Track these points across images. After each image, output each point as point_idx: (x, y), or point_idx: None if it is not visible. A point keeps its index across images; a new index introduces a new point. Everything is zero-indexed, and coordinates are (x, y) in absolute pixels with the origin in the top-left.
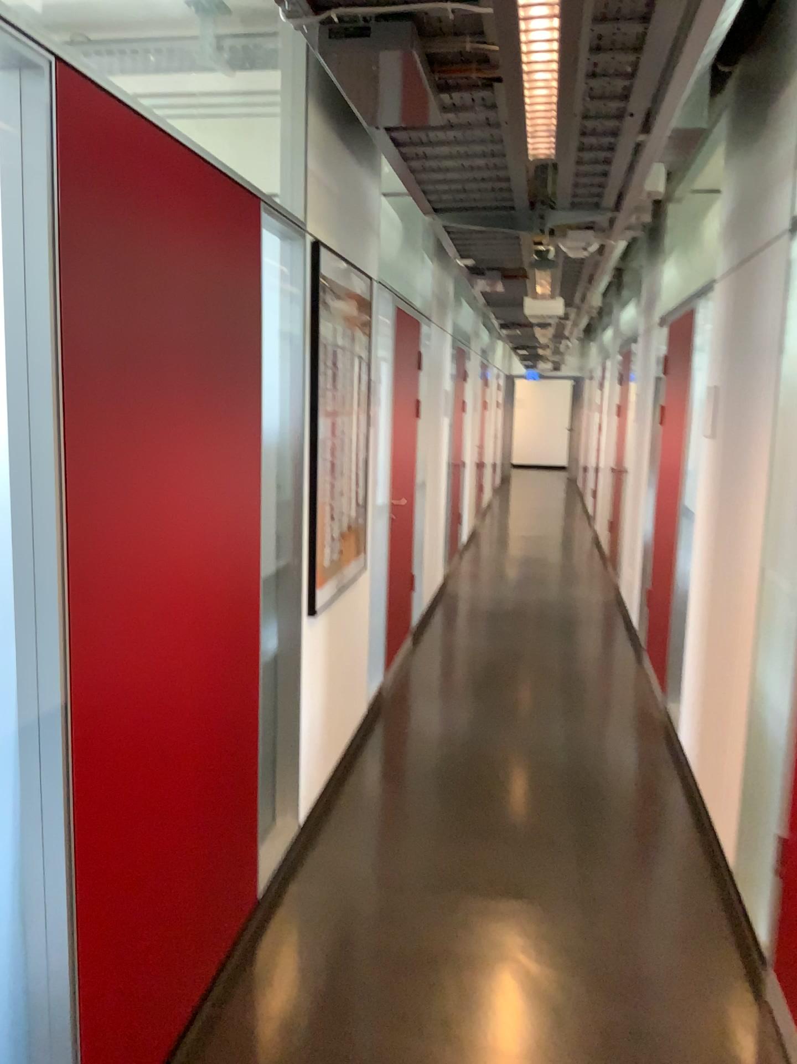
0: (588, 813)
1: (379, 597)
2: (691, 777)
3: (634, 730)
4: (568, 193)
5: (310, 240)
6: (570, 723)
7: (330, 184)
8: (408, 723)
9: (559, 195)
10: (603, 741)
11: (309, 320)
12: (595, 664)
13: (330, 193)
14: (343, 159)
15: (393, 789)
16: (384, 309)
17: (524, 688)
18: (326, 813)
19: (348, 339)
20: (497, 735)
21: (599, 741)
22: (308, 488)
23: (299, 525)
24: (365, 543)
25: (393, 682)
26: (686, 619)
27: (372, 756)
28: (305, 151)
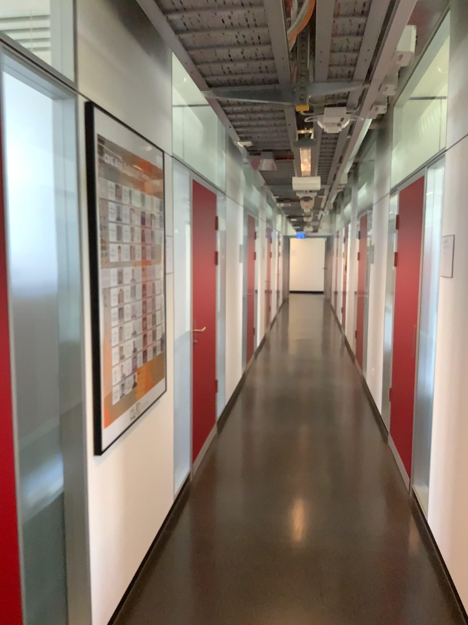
0: (359, 609)
1: (185, 405)
2: (445, 567)
3: (388, 510)
4: (325, 55)
5: (85, 102)
6: (337, 505)
7: (113, 61)
8: (207, 510)
9: (317, 60)
10: (364, 524)
11: (86, 178)
12: (352, 445)
13: (113, 69)
14: (129, 44)
15: (188, 588)
16: (179, 180)
17: (300, 469)
18: (125, 621)
19: (139, 200)
20: (279, 519)
21: (362, 523)
22: (94, 334)
23: (83, 370)
24: (167, 368)
25: (200, 467)
26: (431, 426)
27: (176, 547)
28: (75, 17)
